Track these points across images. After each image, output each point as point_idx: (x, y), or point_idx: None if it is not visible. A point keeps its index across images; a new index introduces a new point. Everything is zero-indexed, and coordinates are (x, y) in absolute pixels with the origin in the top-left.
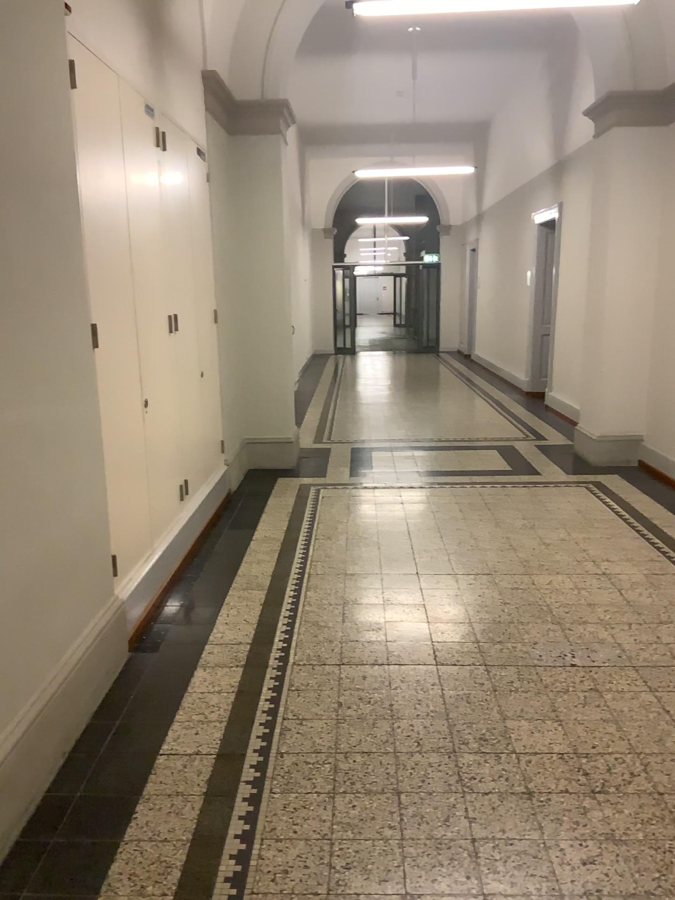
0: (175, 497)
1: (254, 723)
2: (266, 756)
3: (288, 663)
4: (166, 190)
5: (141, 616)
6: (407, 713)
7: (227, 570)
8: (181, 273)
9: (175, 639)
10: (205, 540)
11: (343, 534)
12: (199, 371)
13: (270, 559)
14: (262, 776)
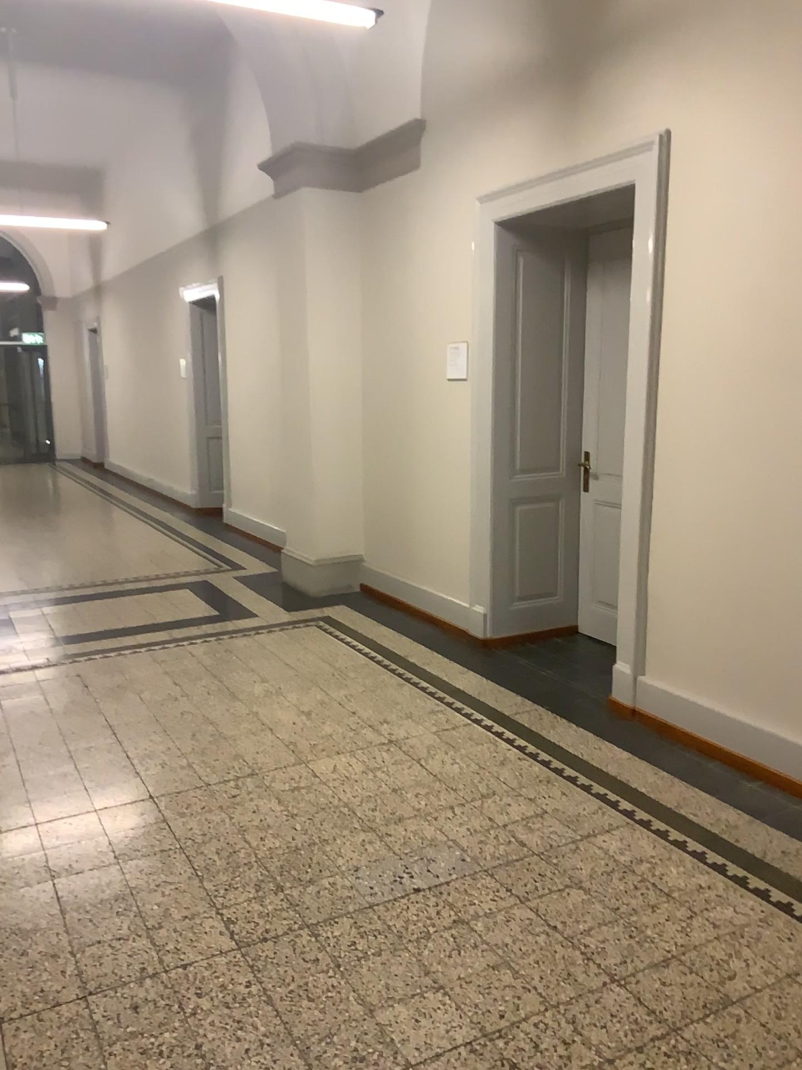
0: None
1: None
2: None
3: None
4: None
5: None
6: (229, 1054)
7: None
8: None
9: None
10: None
11: (9, 753)
12: None
13: None
14: None
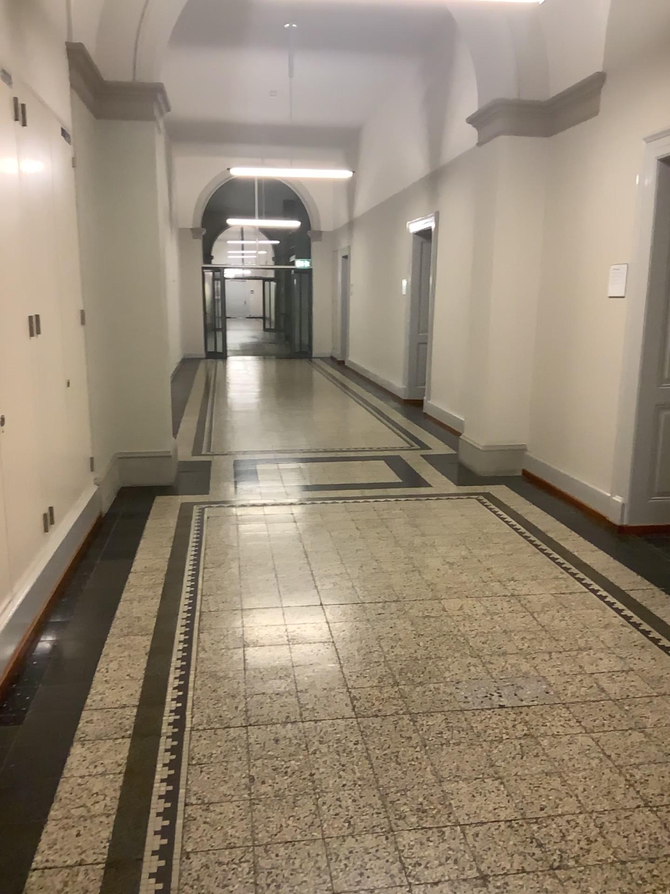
0: (40, 528)
1: (150, 814)
2: (168, 861)
3: (185, 727)
4: (26, 171)
5: (1, 679)
6: (331, 783)
7: (103, 610)
8: (45, 268)
9: (44, 705)
10: (75, 574)
11: (234, 561)
12: (67, 381)
13: (154, 594)
14: (165, 890)
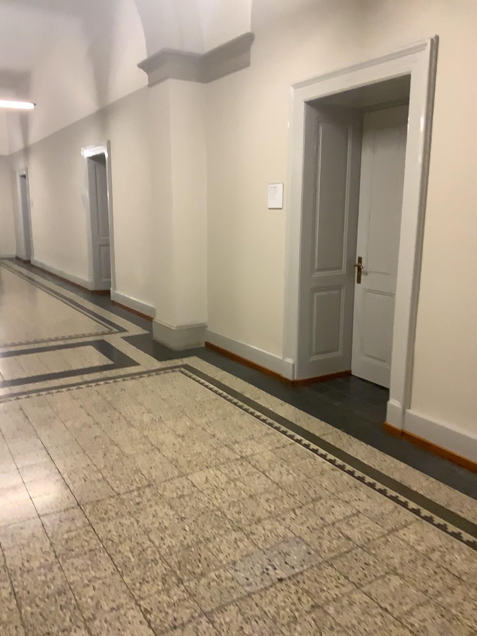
0: None
1: None
2: None
3: None
4: None
5: None
6: None
7: None
8: None
9: None
10: None
11: None
12: None
13: None
14: None
